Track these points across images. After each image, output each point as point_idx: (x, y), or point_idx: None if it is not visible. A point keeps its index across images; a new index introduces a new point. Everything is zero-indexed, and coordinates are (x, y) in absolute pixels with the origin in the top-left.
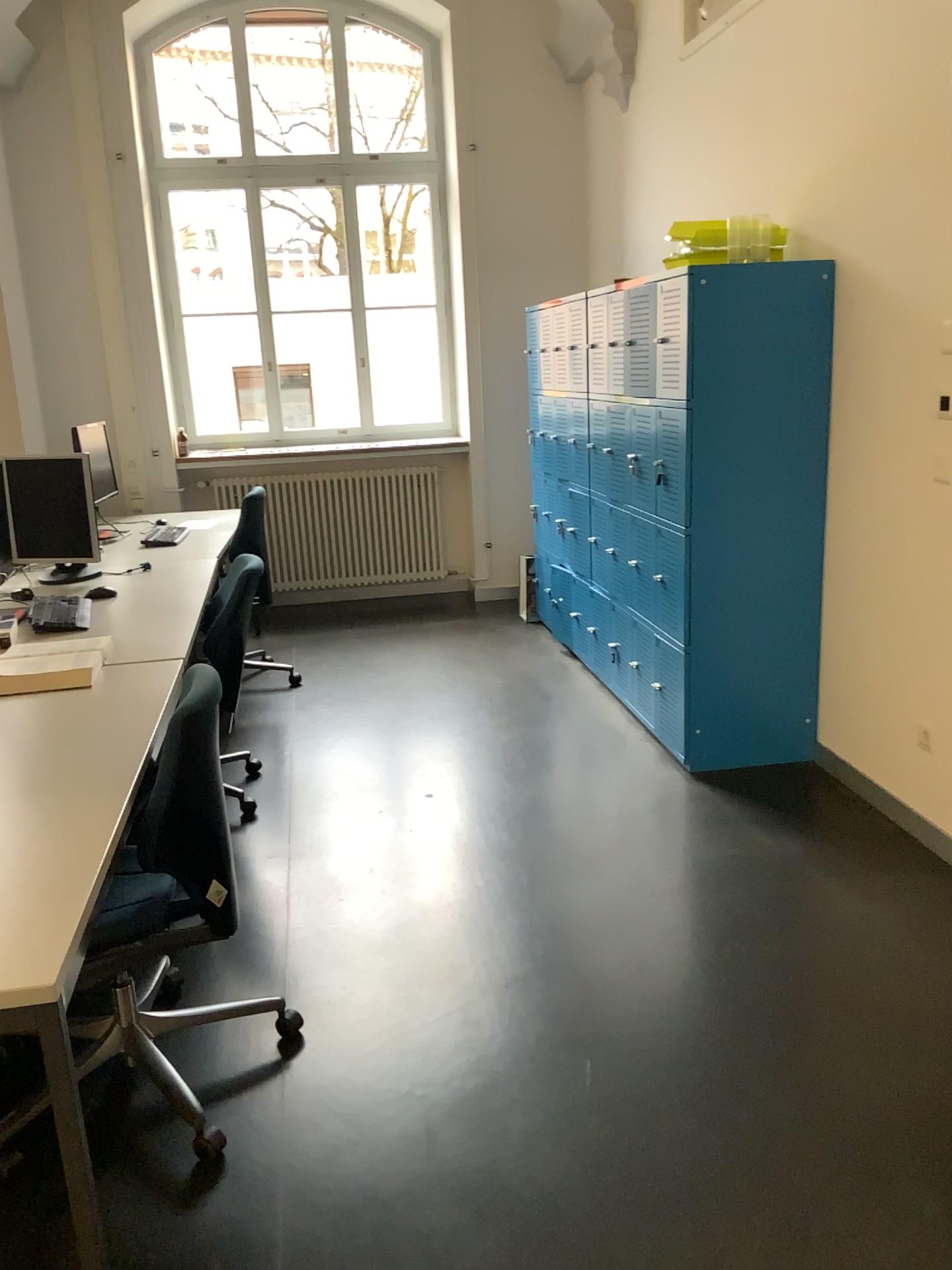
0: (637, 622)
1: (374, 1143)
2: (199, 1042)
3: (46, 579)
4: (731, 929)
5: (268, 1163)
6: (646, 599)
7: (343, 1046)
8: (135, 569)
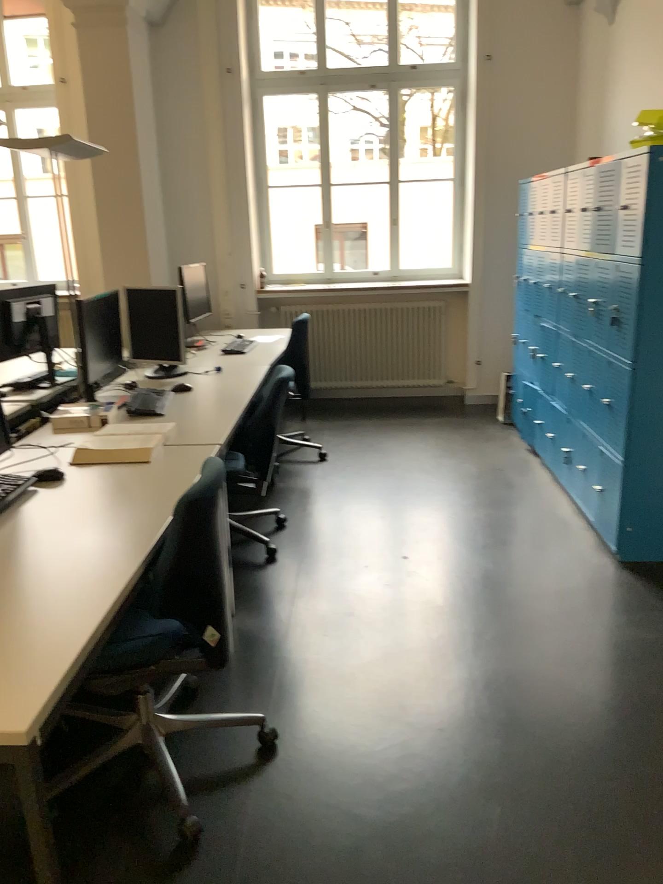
0: (585, 434)
1: (313, 853)
2: (198, 741)
3: (144, 375)
4: (637, 706)
5: (229, 855)
6: (594, 417)
7: (304, 761)
8: (208, 370)
